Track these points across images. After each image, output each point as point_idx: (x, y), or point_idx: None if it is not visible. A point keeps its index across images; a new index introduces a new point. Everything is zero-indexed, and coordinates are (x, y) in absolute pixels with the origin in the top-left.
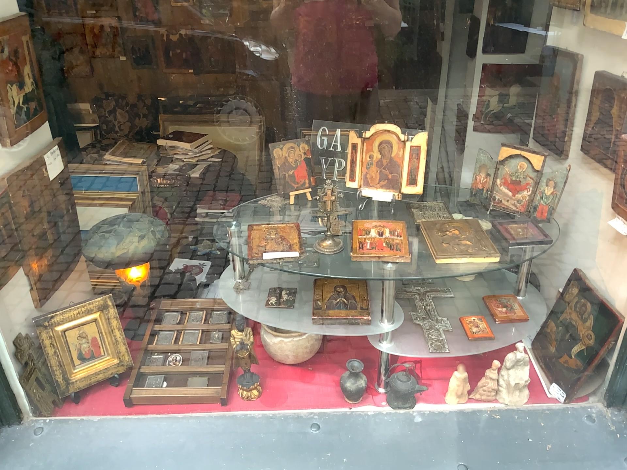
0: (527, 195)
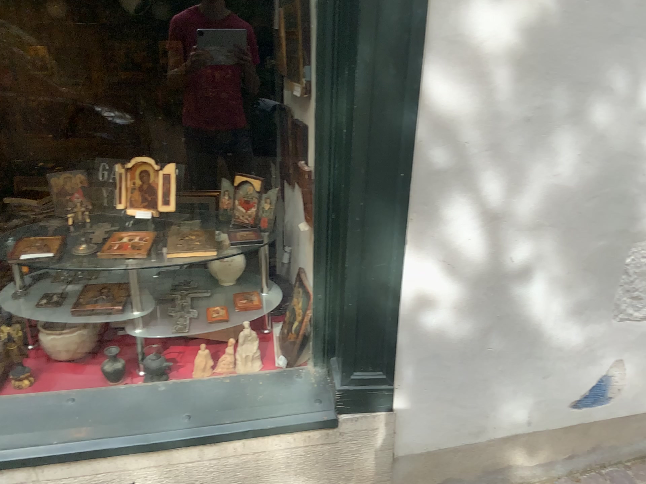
0: (254, 211)
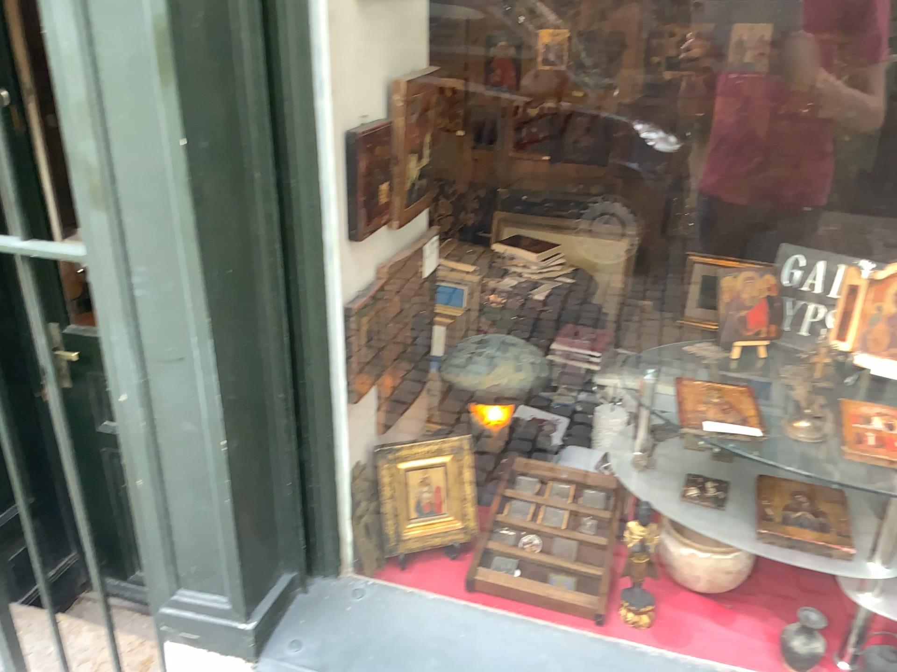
0: None
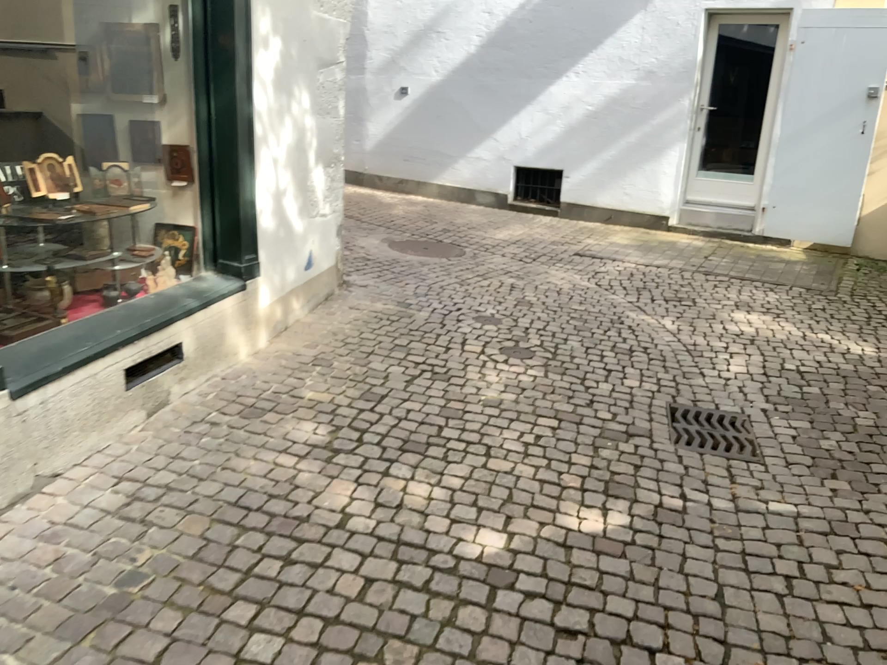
0: (126, 187)
